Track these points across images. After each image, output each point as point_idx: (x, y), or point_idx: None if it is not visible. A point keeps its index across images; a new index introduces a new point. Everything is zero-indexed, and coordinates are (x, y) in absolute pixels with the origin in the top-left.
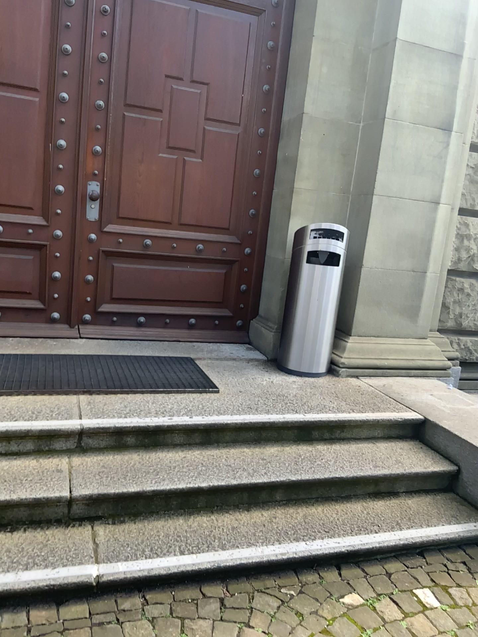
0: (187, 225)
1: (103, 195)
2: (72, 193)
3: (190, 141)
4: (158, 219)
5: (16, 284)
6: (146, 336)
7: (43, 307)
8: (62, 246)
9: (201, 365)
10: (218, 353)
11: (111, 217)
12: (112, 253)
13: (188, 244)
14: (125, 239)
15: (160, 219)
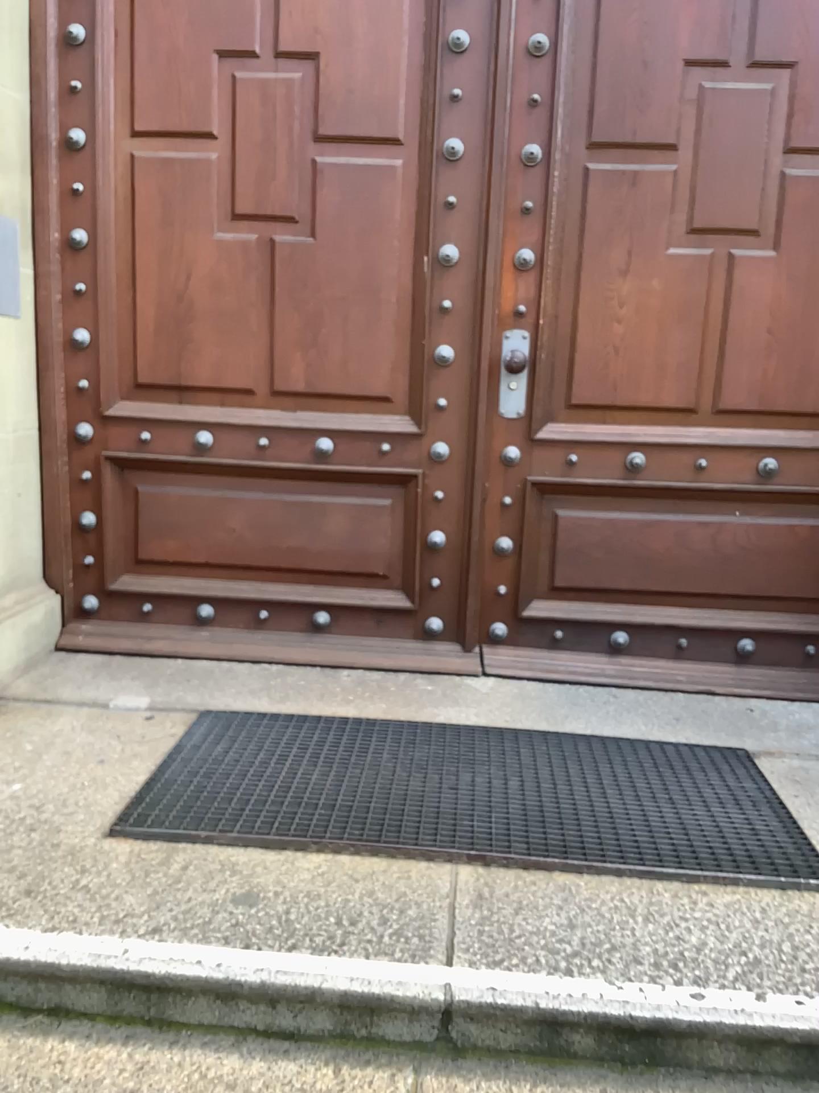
0: (734, 414)
1: (534, 355)
2: (463, 355)
3: (744, 205)
4: (663, 402)
5: (351, 557)
6: (632, 680)
7: (405, 607)
8: (442, 473)
9: (777, 783)
10: (817, 739)
11: (552, 405)
12: (552, 485)
13: (736, 458)
14: (583, 452)
15: (669, 402)
